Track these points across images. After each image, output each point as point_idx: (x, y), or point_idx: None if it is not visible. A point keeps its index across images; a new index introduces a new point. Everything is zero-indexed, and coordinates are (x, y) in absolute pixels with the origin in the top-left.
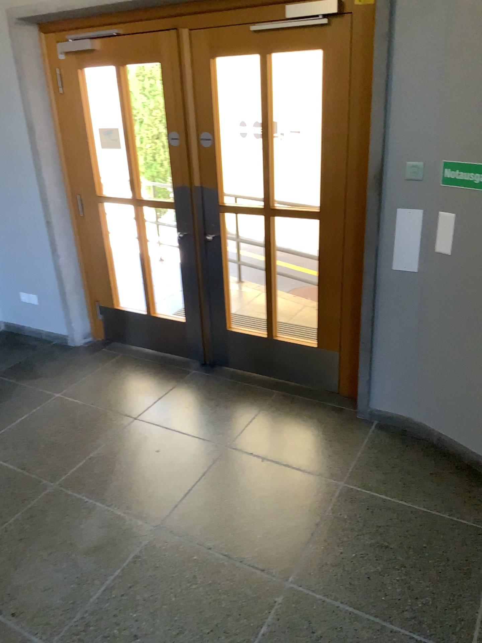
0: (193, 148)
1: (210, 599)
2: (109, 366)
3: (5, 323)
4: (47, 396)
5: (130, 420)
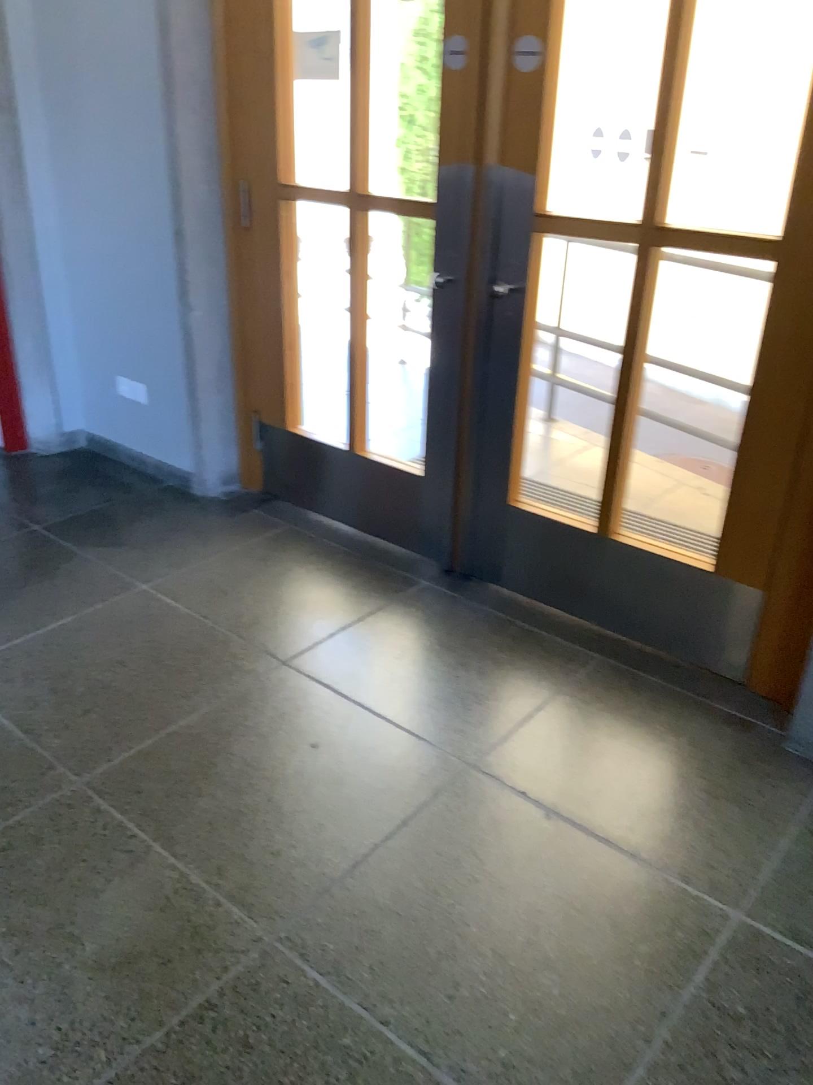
0: (495, 77)
1: None
2: (259, 545)
3: (87, 435)
4: (124, 586)
5: (275, 667)
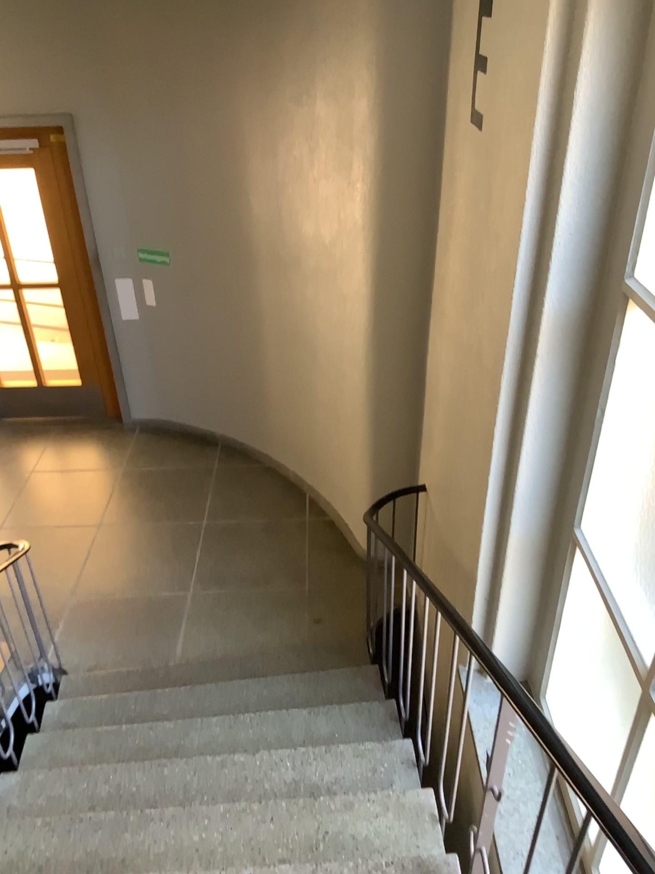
0: None
1: (51, 546)
2: None
3: None
4: None
5: None
